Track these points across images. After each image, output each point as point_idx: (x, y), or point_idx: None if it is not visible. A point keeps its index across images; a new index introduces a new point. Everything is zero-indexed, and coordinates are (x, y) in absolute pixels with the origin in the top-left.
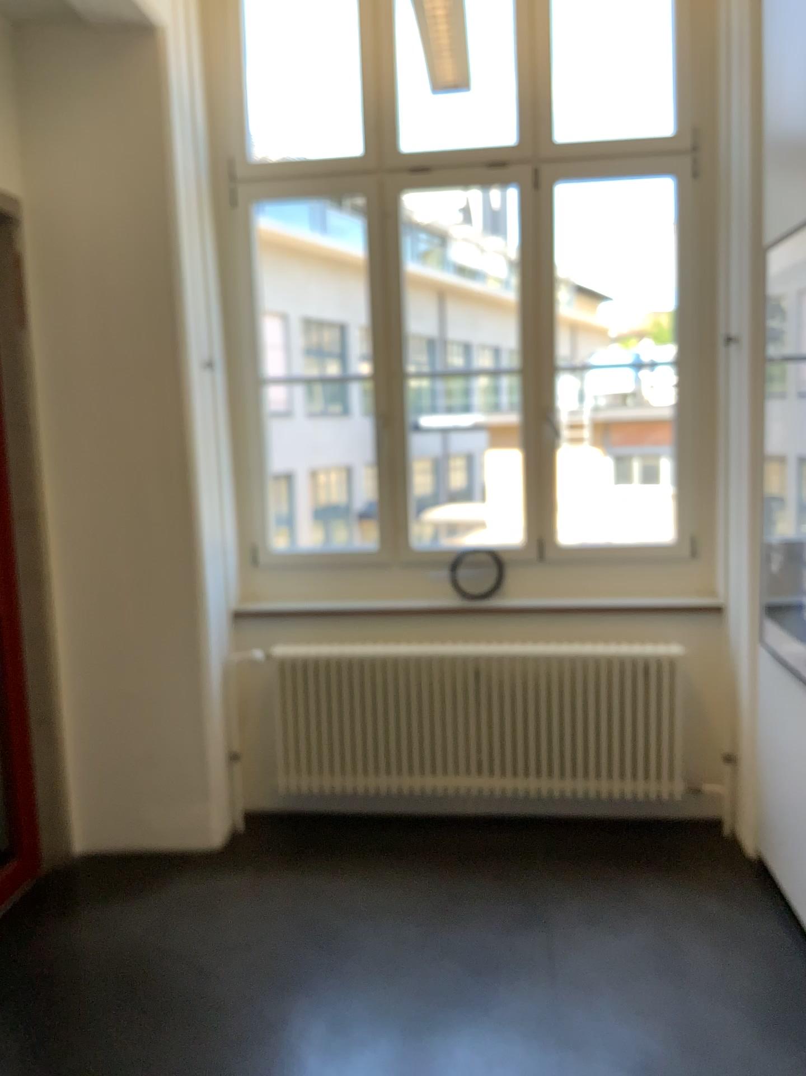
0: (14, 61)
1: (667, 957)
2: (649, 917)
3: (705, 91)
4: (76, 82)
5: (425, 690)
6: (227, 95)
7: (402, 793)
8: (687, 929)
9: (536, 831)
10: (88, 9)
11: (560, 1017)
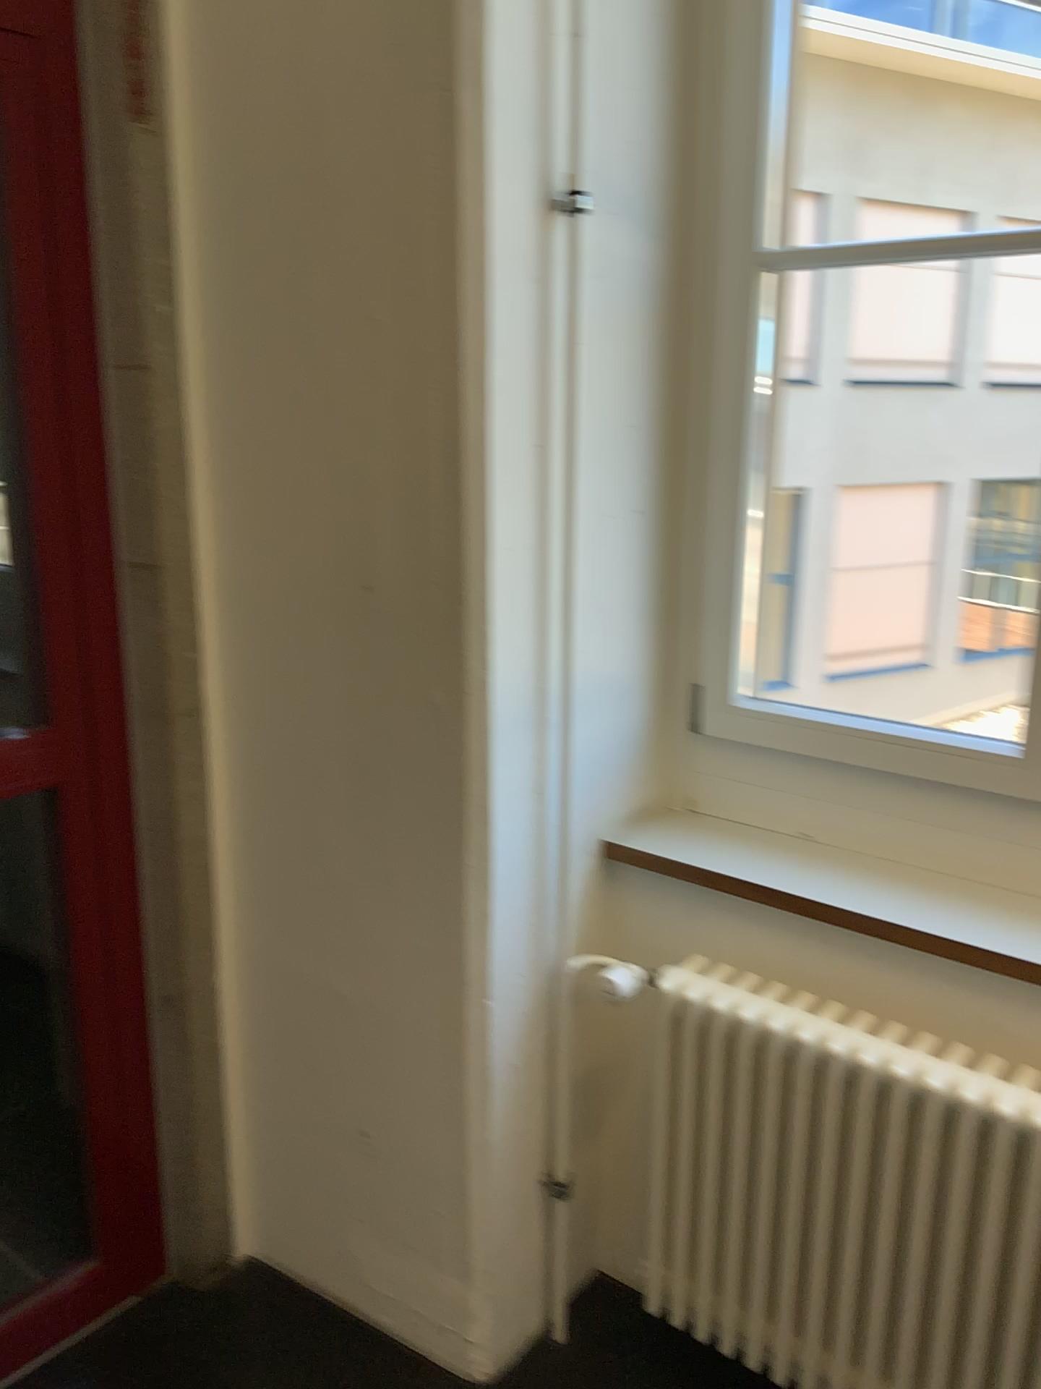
0: None
1: None
2: None
3: None
4: None
5: None
6: None
7: None
8: None
9: None
10: None
11: None
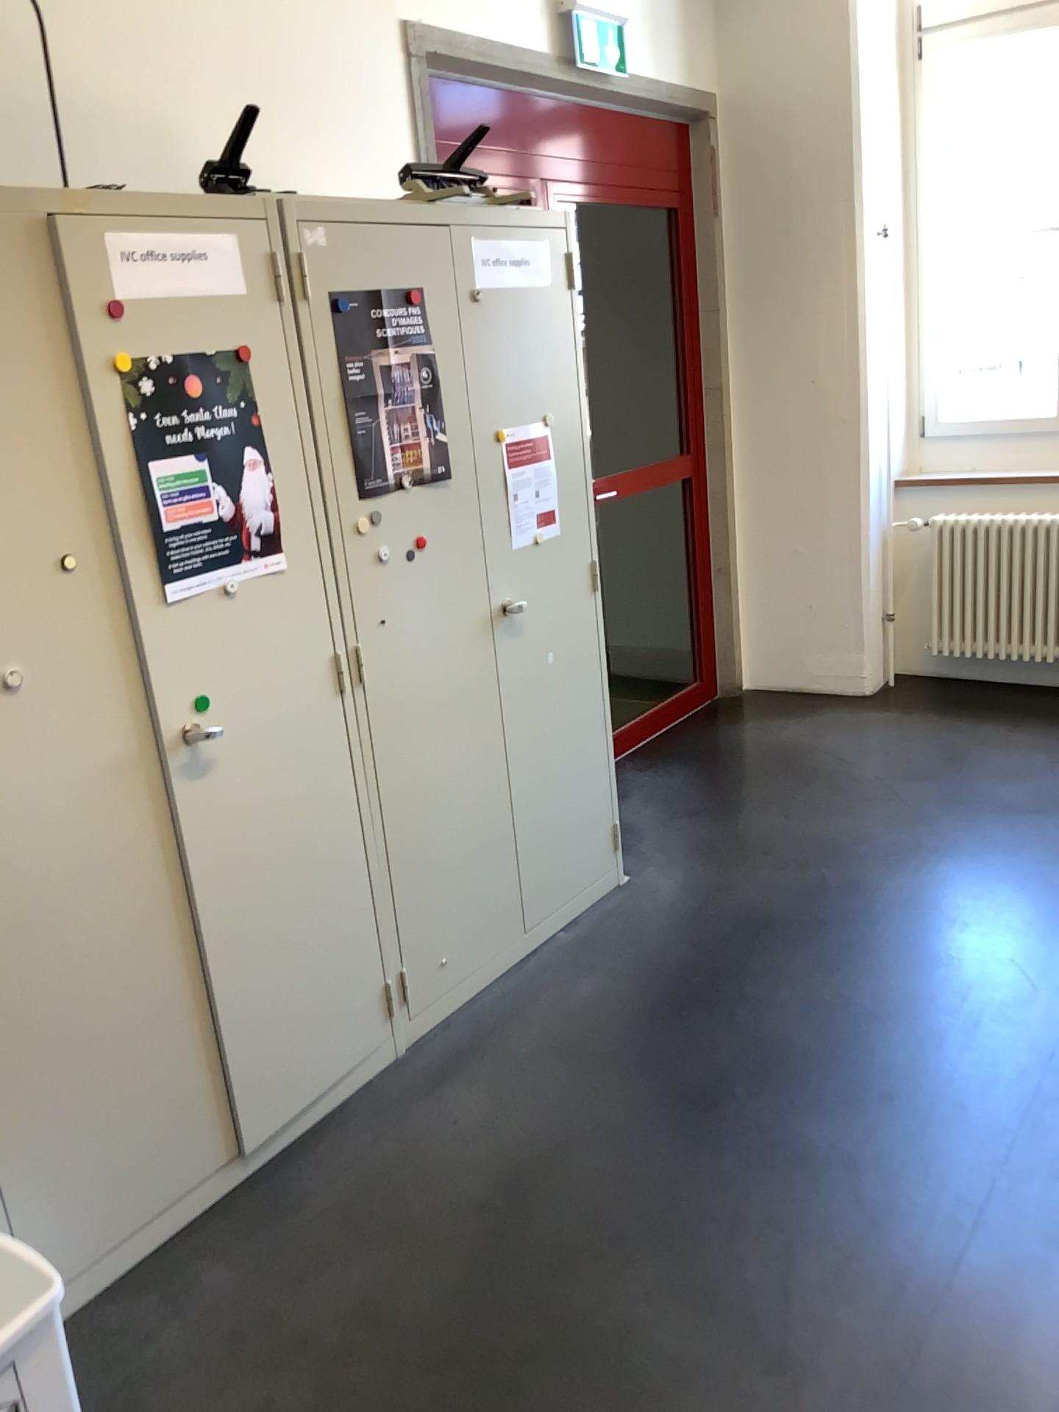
0: None
1: None
2: None
3: None
4: None
5: None
6: None
7: None
8: None
9: None
10: None
11: None
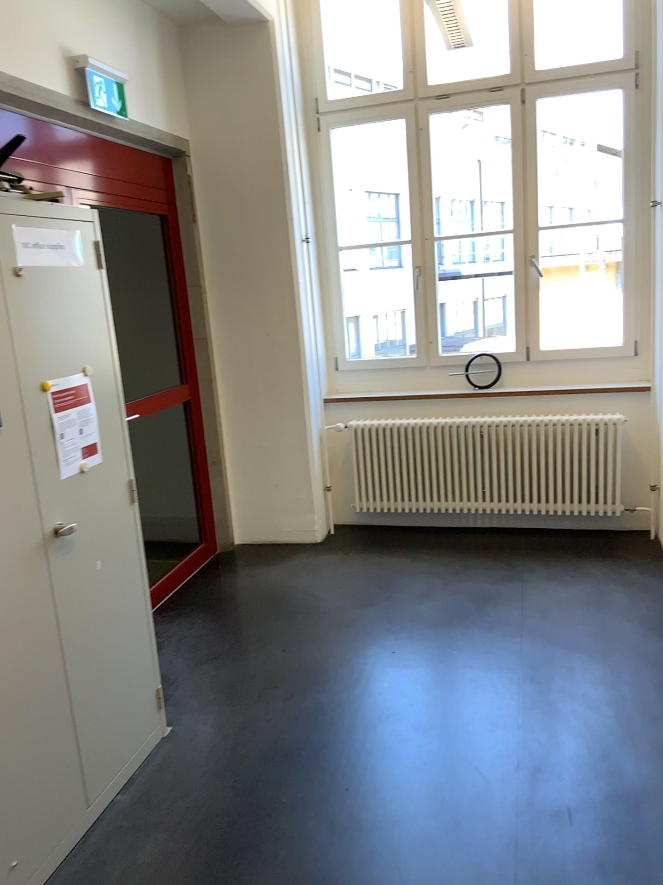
0: (181, 51)
1: (595, 596)
2: (588, 578)
3: (645, 23)
4: (219, 61)
5: (448, 445)
6: (311, 54)
7: (435, 512)
8: (611, 584)
9: (522, 536)
10: (225, 13)
11: (523, 621)
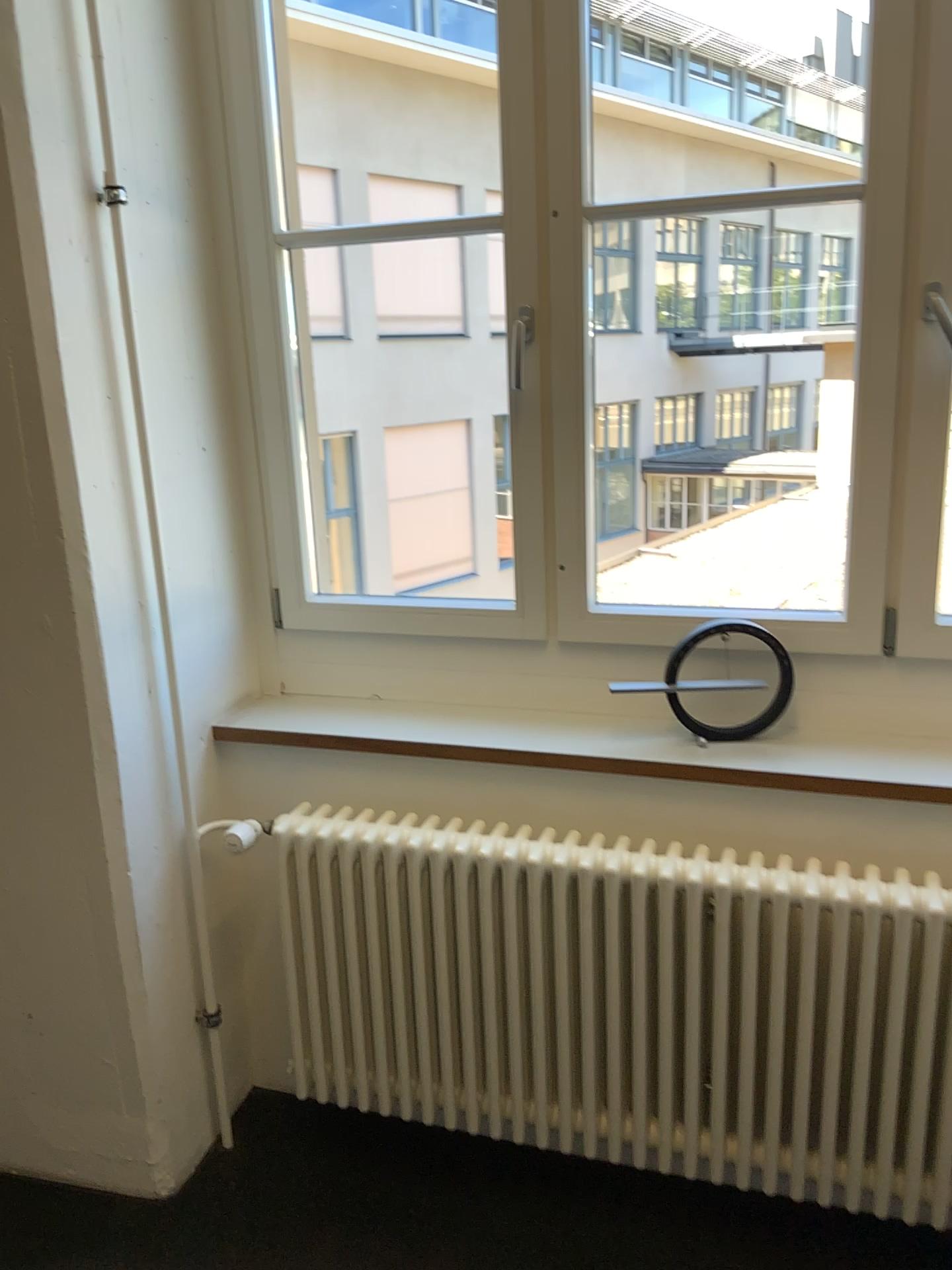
0: None
1: None
2: None
3: None
4: None
5: (589, 942)
6: None
7: (540, 1131)
8: None
9: None
10: None
11: None
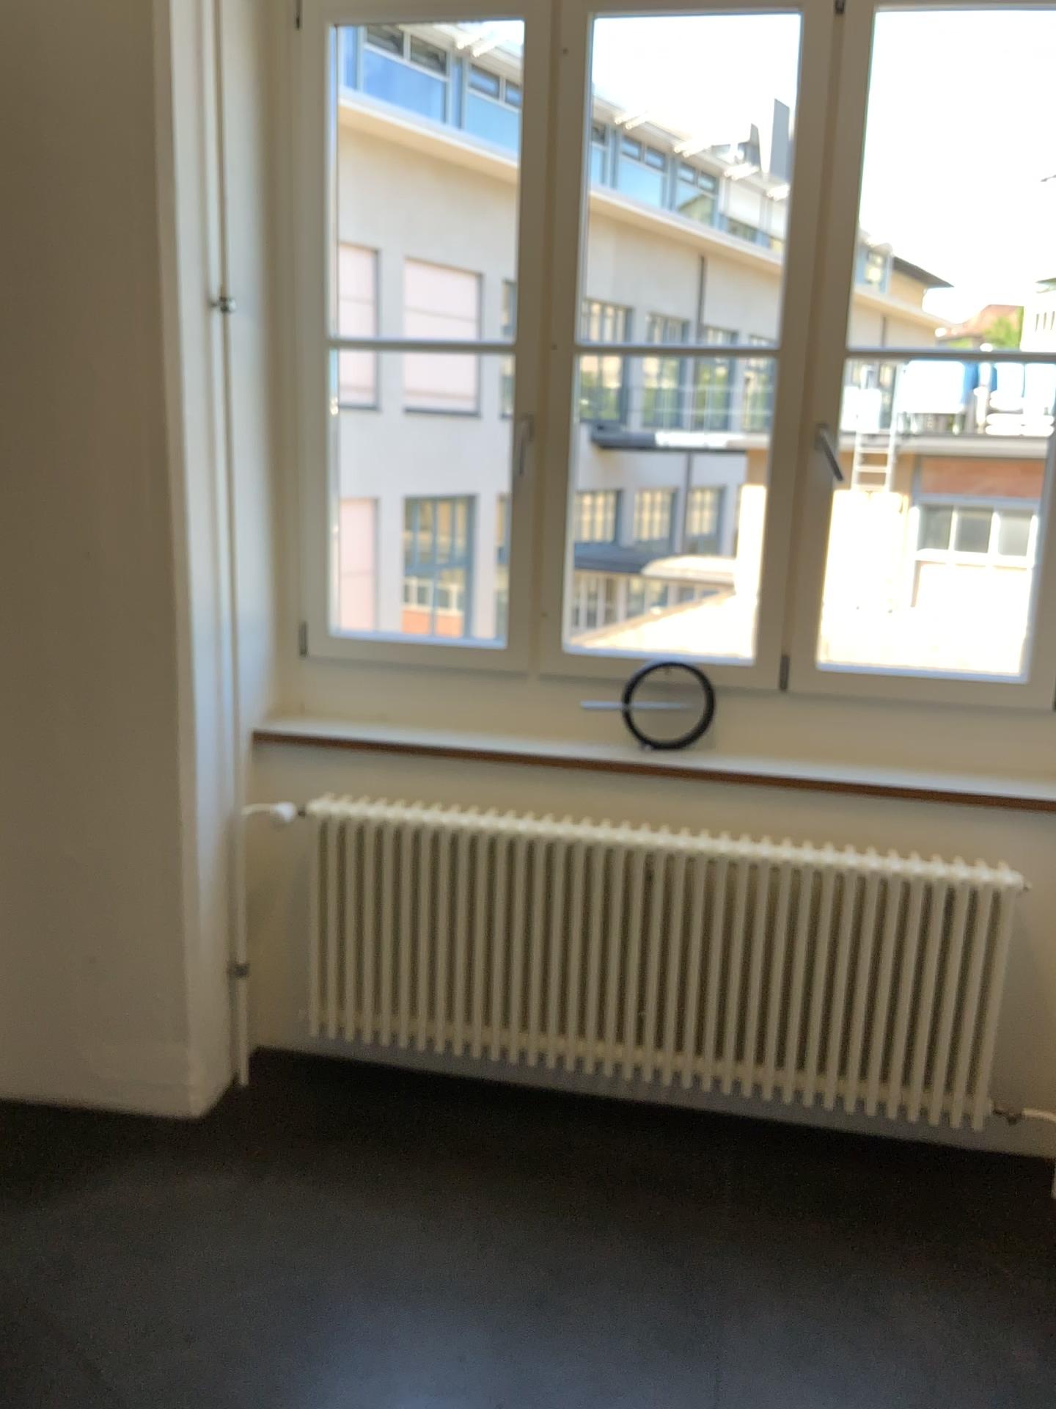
0: None
1: None
2: (906, 1375)
3: None
4: None
5: (558, 896)
6: None
7: (510, 1056)
8: None
9: (726, 1147)
10: None
11: None
